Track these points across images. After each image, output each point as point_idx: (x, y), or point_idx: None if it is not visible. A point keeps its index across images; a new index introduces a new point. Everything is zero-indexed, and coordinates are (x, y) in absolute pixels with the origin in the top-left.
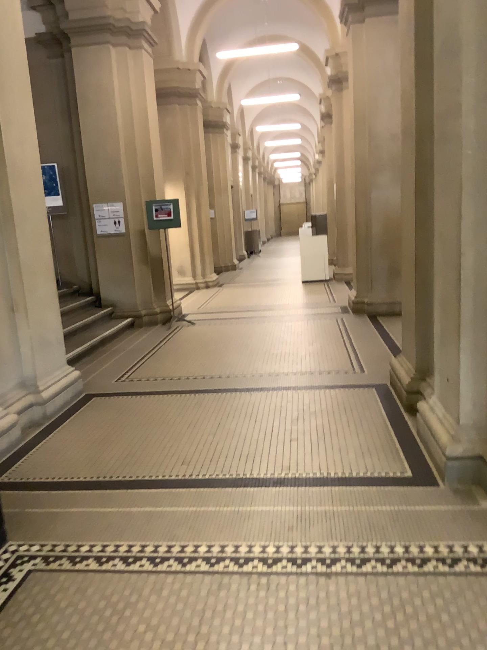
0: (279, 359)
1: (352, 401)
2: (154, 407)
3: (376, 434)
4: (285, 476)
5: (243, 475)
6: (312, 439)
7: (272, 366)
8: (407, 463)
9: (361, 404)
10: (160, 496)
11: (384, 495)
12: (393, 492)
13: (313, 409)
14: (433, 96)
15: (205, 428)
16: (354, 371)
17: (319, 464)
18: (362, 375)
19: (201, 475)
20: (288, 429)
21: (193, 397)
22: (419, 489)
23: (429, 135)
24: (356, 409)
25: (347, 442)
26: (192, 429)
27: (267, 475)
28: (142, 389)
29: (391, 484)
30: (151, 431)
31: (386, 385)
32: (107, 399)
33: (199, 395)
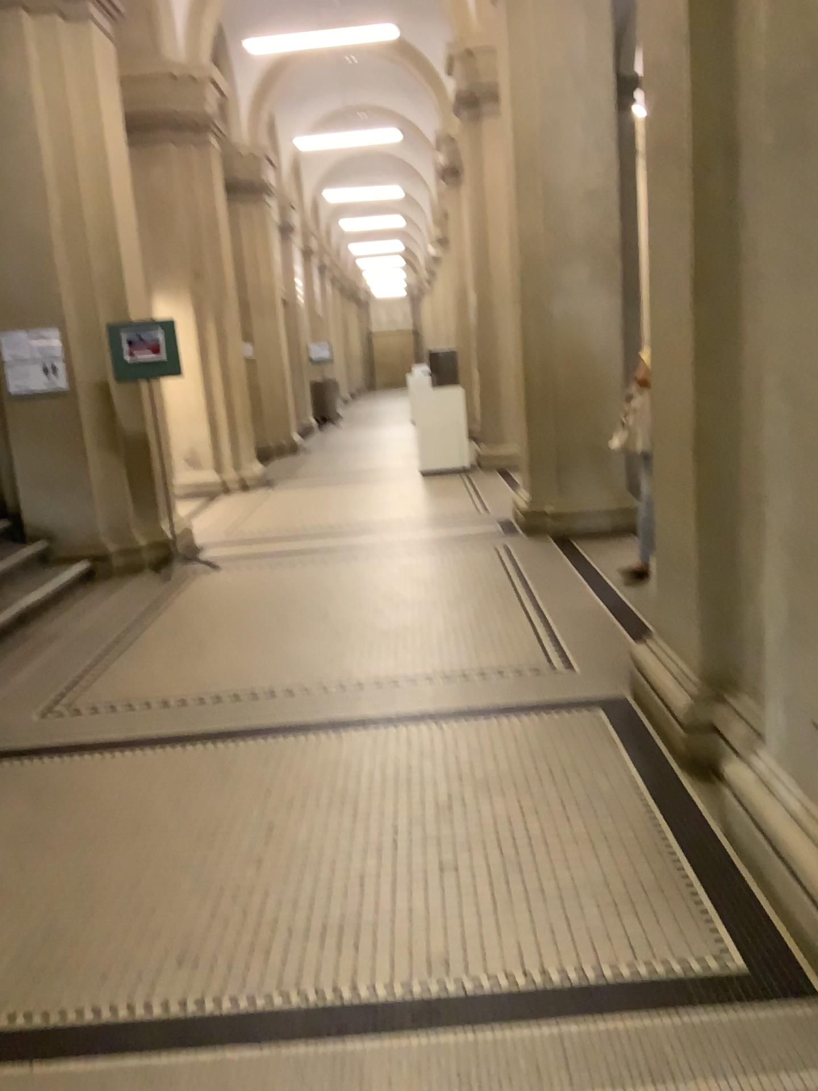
0: (393, 644)
1: (560, 745)
2: (123, 782)
3: (633, 838)
4: (438, 986)
5: (334, 990)
6: (488, 861)
7: (381, 663)
8: (725, 925)
9: (582, 751)
10: (115, 1083)
11: (694, 1039)
12: (711, 1025)
13: (479, 771)
14: (731, 63)
15: (238, 837)
16: (551, 668)
17: (516, 938)
18: (570, 676)
19: (227, 997)
20: (431, 830)
21: (211, 749)
22: (772, 1011)
23: (728, 151)
24: (573, 766)
25: (570, 865)
26: (207, 843)
27: (393, 986)
28: (100, 733)
29: (701, 998)
30: (110, 853)
31: (624, 699)
32: (15, 764)
33: (224, 743)
